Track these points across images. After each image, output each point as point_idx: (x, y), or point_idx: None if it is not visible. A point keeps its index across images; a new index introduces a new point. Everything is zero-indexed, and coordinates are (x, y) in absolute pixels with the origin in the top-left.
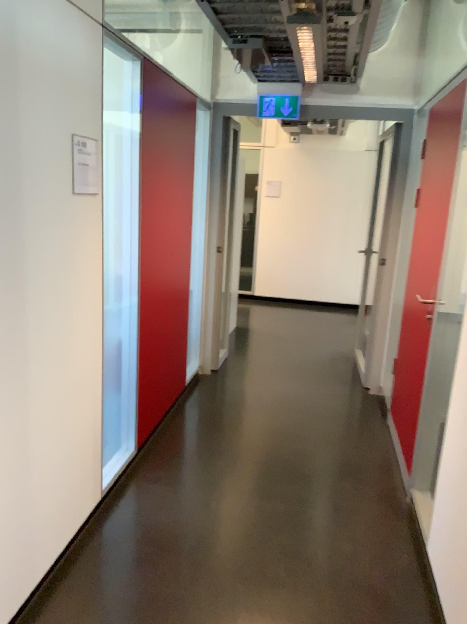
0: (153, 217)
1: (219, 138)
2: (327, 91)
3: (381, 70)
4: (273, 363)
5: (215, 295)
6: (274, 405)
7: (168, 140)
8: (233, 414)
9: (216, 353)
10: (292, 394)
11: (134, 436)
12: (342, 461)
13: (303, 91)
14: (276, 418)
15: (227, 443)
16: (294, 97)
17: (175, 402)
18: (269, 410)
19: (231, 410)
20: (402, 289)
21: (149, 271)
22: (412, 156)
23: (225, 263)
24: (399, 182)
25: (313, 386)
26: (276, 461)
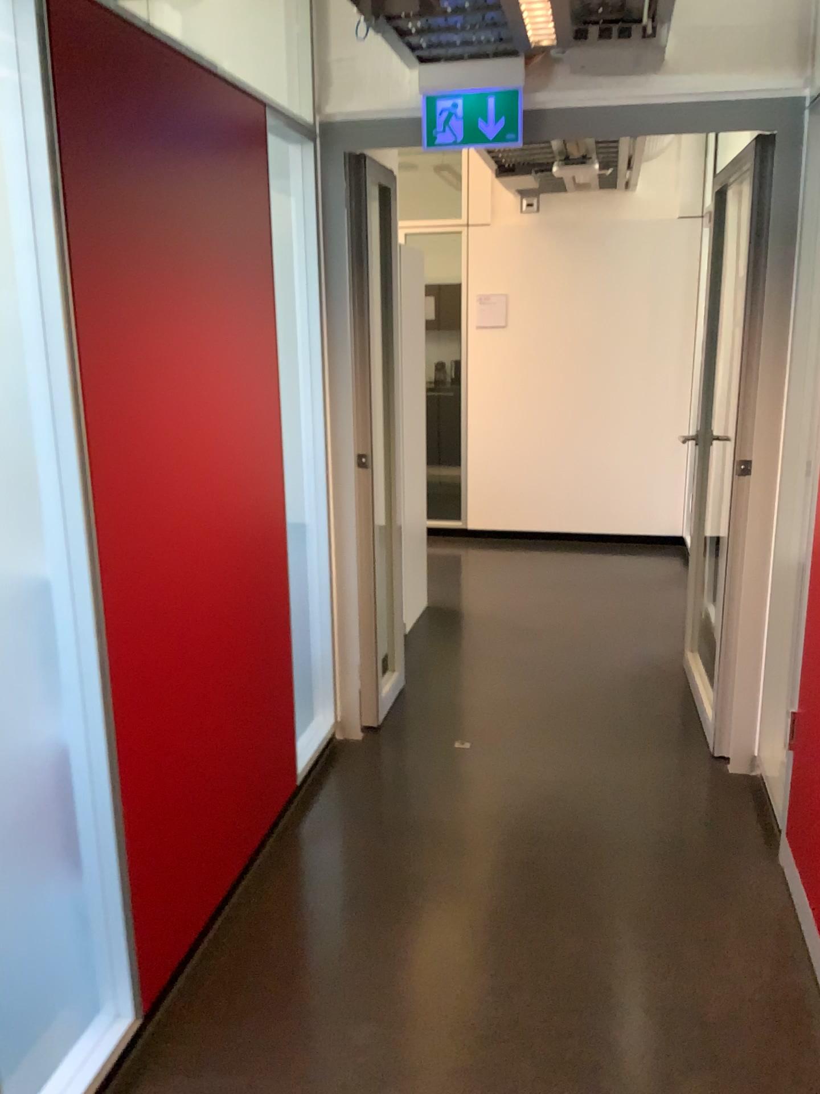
0: (139, 417)
1: (345, 207)
2: (587, 73)
3: (718, 6)
4: (505, 702)
5: (359, 565)
6: (504, 827)
7: (177, 214)
8: (404, 863)
9: (374, 689)
10: (547, 787)
11: (134, 981)
12: (677, 1010)
13: (530, 76)
14: (509, 869)
15: (382, 964)
16: (507, 93)
17: (268, 835)
18: (491, 842)
19: (401, 847)
20: (795, 535)
21: (140, 559)
22: (806, 213)
23: (382, 487)
24: (774, 277)
25: (594, 761)
26: (506, 1023)
